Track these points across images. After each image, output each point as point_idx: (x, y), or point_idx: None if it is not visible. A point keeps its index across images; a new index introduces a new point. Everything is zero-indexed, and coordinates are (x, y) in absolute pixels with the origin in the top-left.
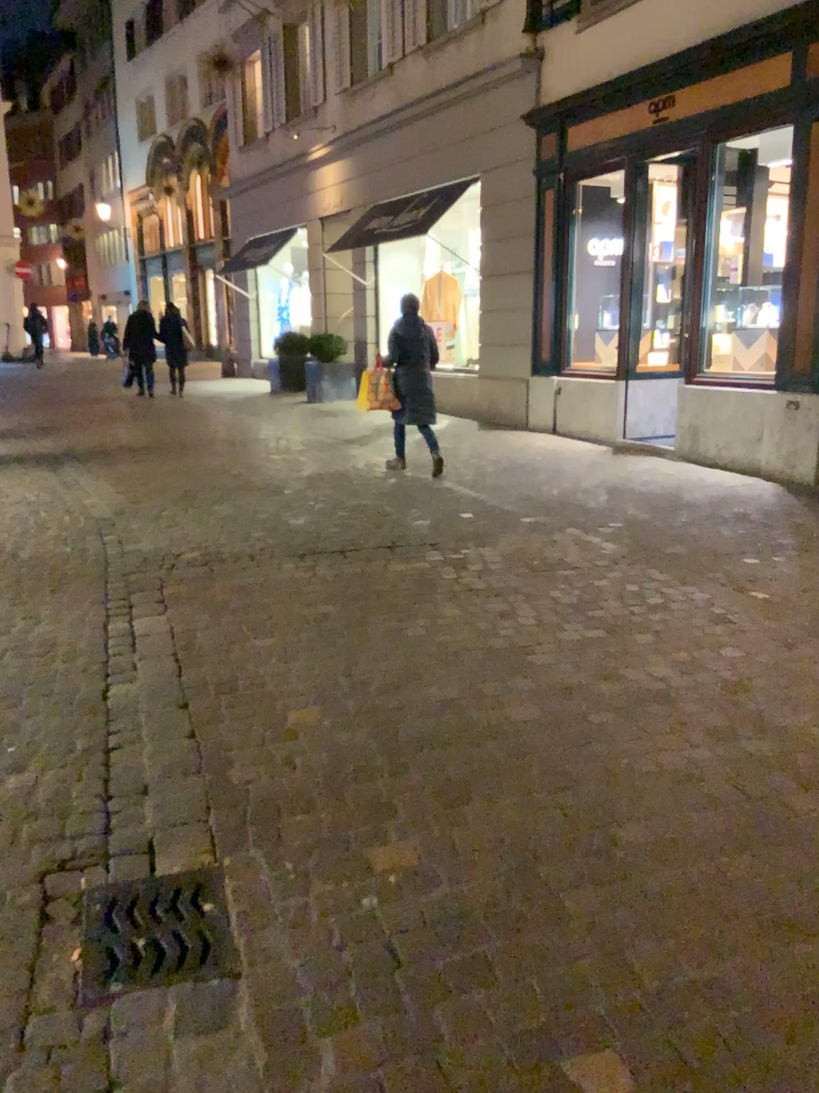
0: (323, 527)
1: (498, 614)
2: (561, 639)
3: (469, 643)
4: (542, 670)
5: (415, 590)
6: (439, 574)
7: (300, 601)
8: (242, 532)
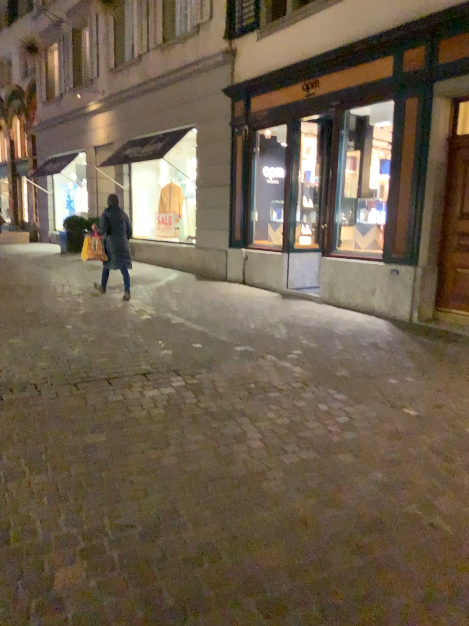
0: (93, 359)
1: (233, 439)
2: (286, 465)
3: (214, 473)
4: (278, 500)
5: (165, 418)
6: (183, 401)
7: (73, 431)
8: (30, 364)
